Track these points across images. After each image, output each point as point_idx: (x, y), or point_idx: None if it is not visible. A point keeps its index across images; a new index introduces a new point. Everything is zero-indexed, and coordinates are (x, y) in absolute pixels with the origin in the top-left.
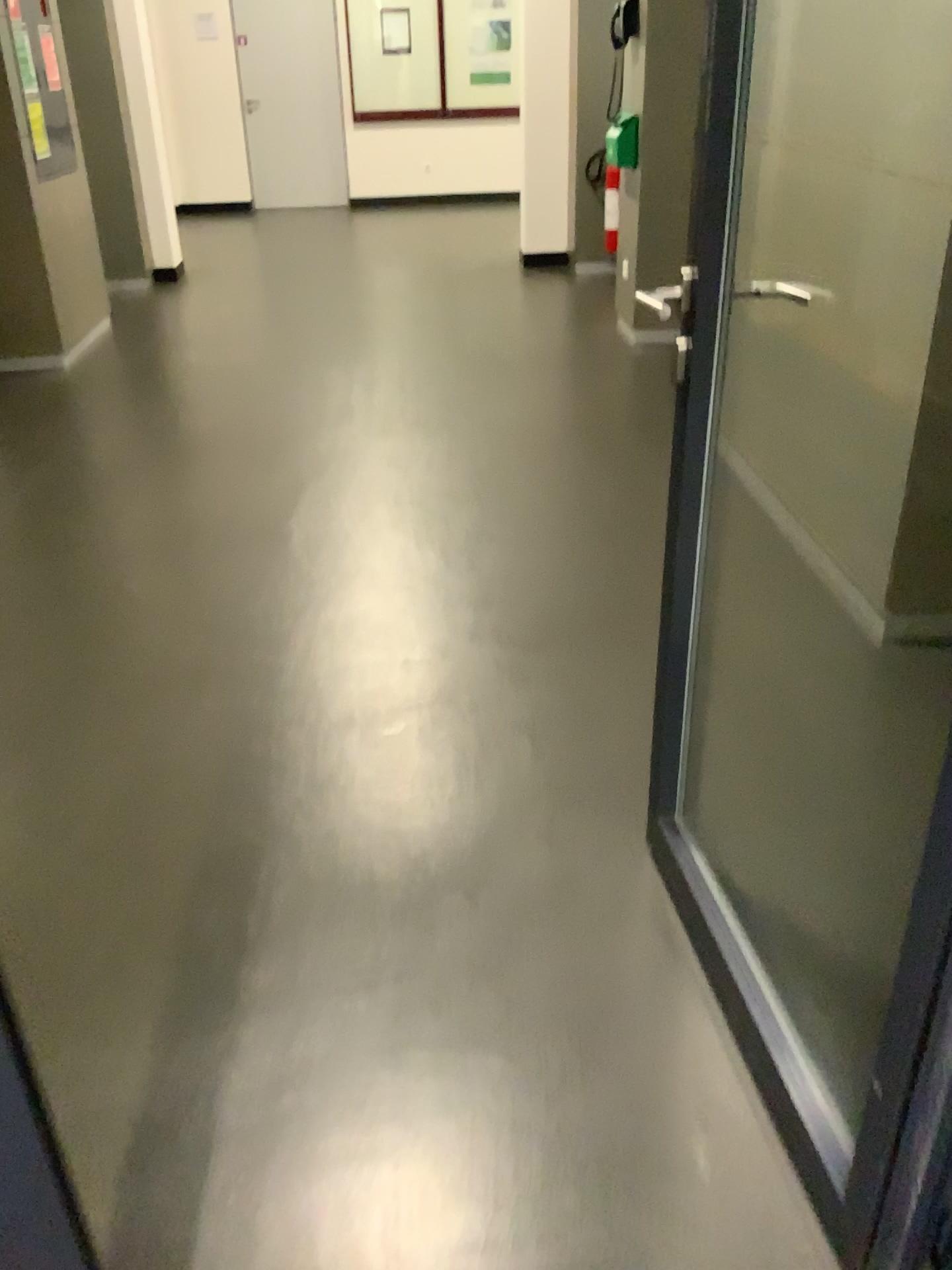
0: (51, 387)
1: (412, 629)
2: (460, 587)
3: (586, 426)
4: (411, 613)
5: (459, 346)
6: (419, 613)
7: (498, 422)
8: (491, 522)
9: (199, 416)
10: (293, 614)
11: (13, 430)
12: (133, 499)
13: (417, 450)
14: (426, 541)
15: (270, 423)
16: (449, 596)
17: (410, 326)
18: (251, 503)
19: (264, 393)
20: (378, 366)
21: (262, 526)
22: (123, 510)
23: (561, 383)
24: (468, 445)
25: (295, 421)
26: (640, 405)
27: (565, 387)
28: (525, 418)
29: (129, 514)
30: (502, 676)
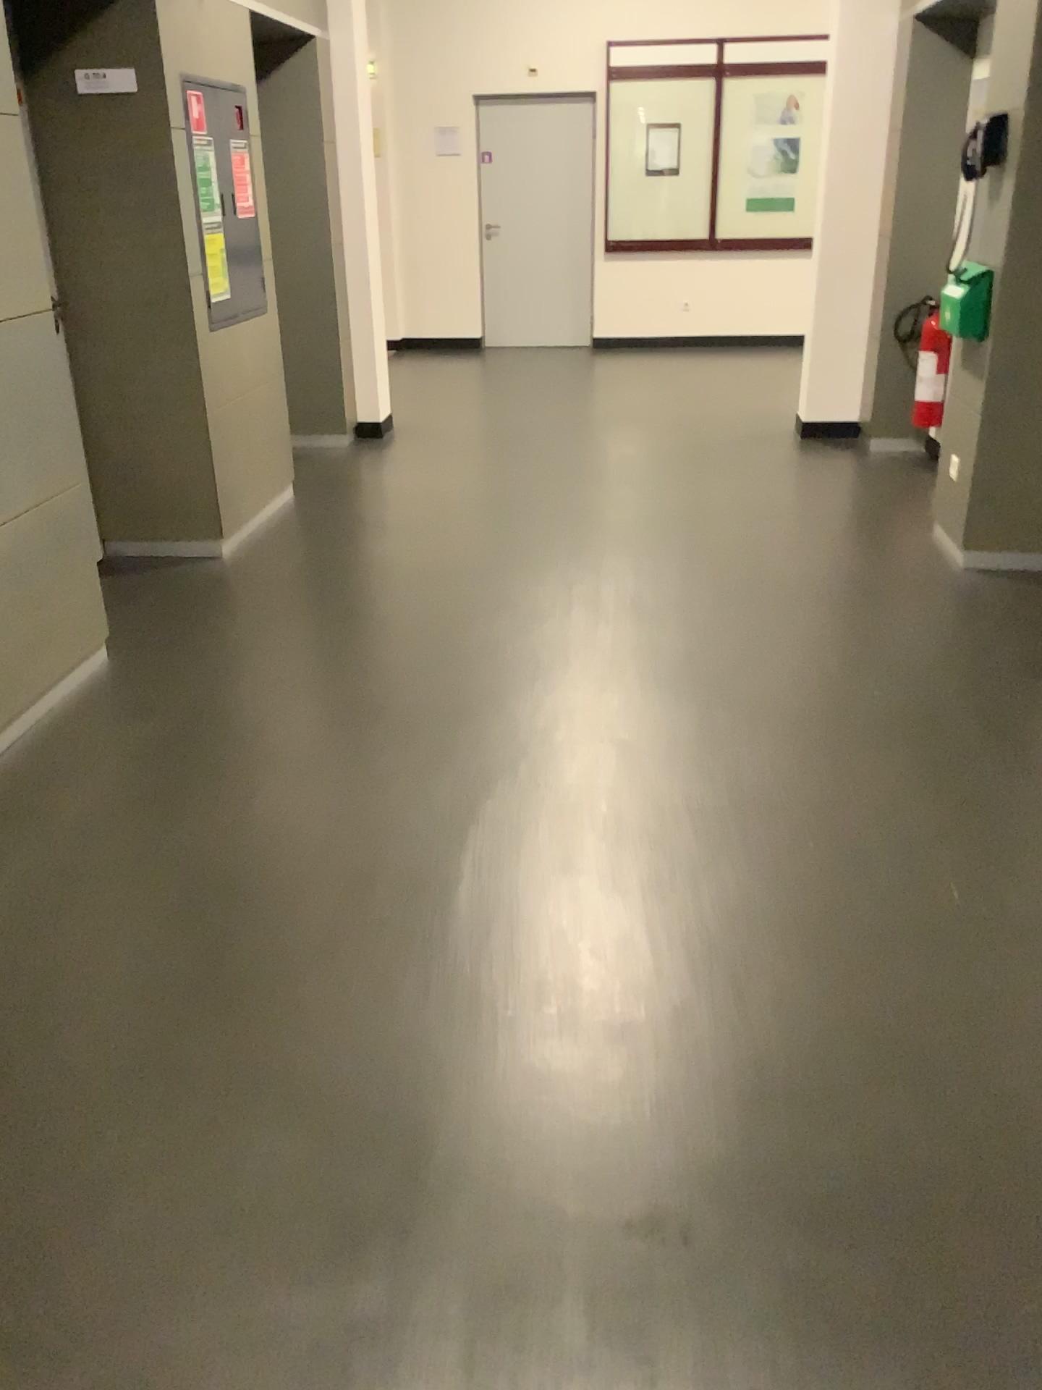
0: (196, 585)
1: (636, 1155)
2: (719, 1055)
3: (908, 717)
4: (635, 1112)
5: (720, 558)
6: (649, 1114)
7: (777, 696)
8: (769, 905)
9: (369, 647)
10: (442, 1085)
11: (132, 651)
12: (251, 793)
13: (658, 737)
14: (665, 936)
15: (459, 669)
16: (700, 1077)
17: (657, 521)
18: (412, 819)
19: (458, 616)
20: (611, 582)
21: (420, 872)
22: (232, 816)
23: (865, 633)
24: (732, 735)
25: (493, 670)
26: (986, 682)
27: (871, 640)
28: (815, 691)
29: (240, 823)
30: (797, 1327)
